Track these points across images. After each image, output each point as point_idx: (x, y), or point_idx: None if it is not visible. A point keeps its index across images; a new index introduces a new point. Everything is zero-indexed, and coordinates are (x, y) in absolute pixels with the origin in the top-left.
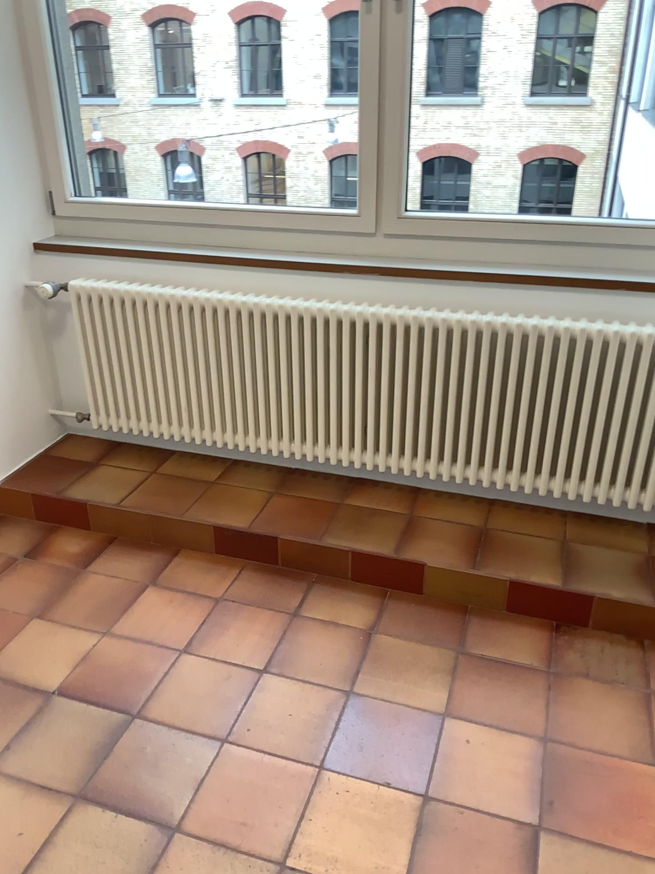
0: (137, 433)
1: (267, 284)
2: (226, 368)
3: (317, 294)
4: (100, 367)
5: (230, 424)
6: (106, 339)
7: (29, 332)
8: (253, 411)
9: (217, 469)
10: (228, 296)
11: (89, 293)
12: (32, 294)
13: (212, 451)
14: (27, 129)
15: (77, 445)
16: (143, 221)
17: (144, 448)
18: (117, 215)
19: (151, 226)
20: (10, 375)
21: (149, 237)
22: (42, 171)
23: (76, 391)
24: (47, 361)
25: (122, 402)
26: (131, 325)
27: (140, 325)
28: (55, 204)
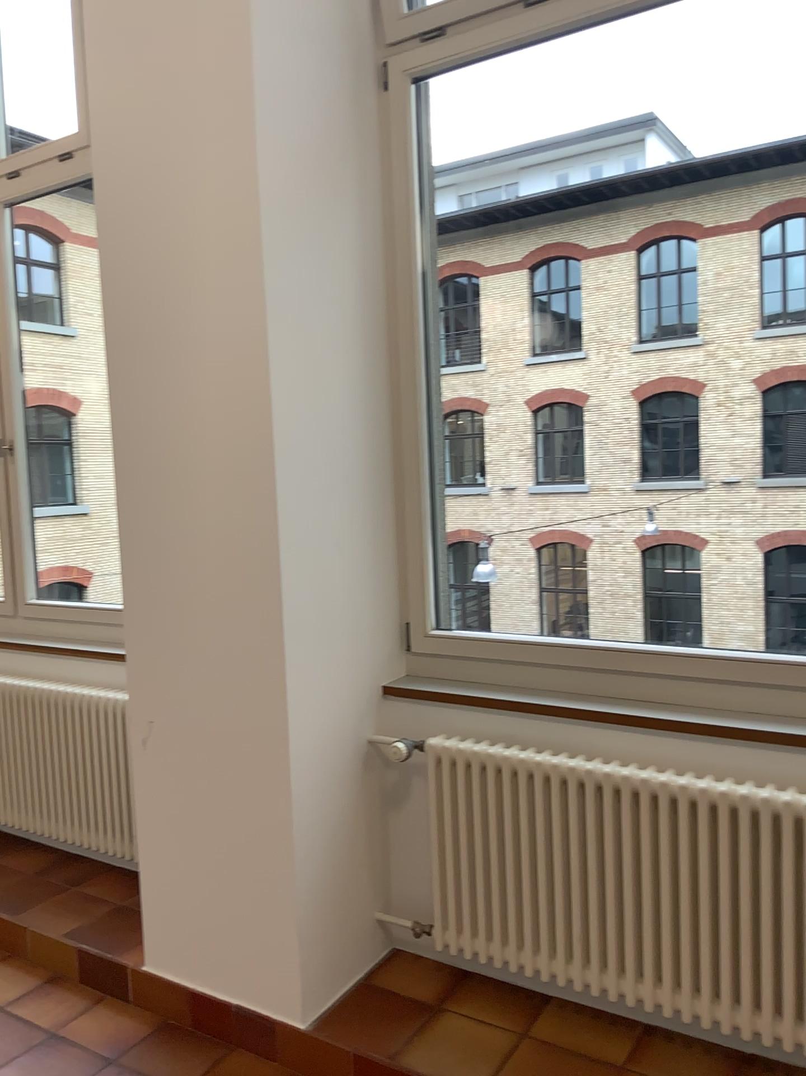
0: (500, 964)
1: (715, 762)
2: (649, 883)
3: (799, 785)
4: (457, 860)
5: (649, 970)
6: (471, 823)
7: (367, 804)
8: (689, 956)
9: (624, 1041)
10: (658, 778)
11: (453, 758)
12: (376, 753)
13: (614, 1007)
14: (392, 551)
15: (408, 969)
16: (525, 662)
17: (505, 987)
18: (491, 654)
19: (536, 670)
20: (339, 863)
21: (533, 684)
22: (403, 598)
23: (412, 887)
24: (382, 842)
25: (482, 915)
26: (509, 806)
27: (521, 807)
28: (414, 639)
